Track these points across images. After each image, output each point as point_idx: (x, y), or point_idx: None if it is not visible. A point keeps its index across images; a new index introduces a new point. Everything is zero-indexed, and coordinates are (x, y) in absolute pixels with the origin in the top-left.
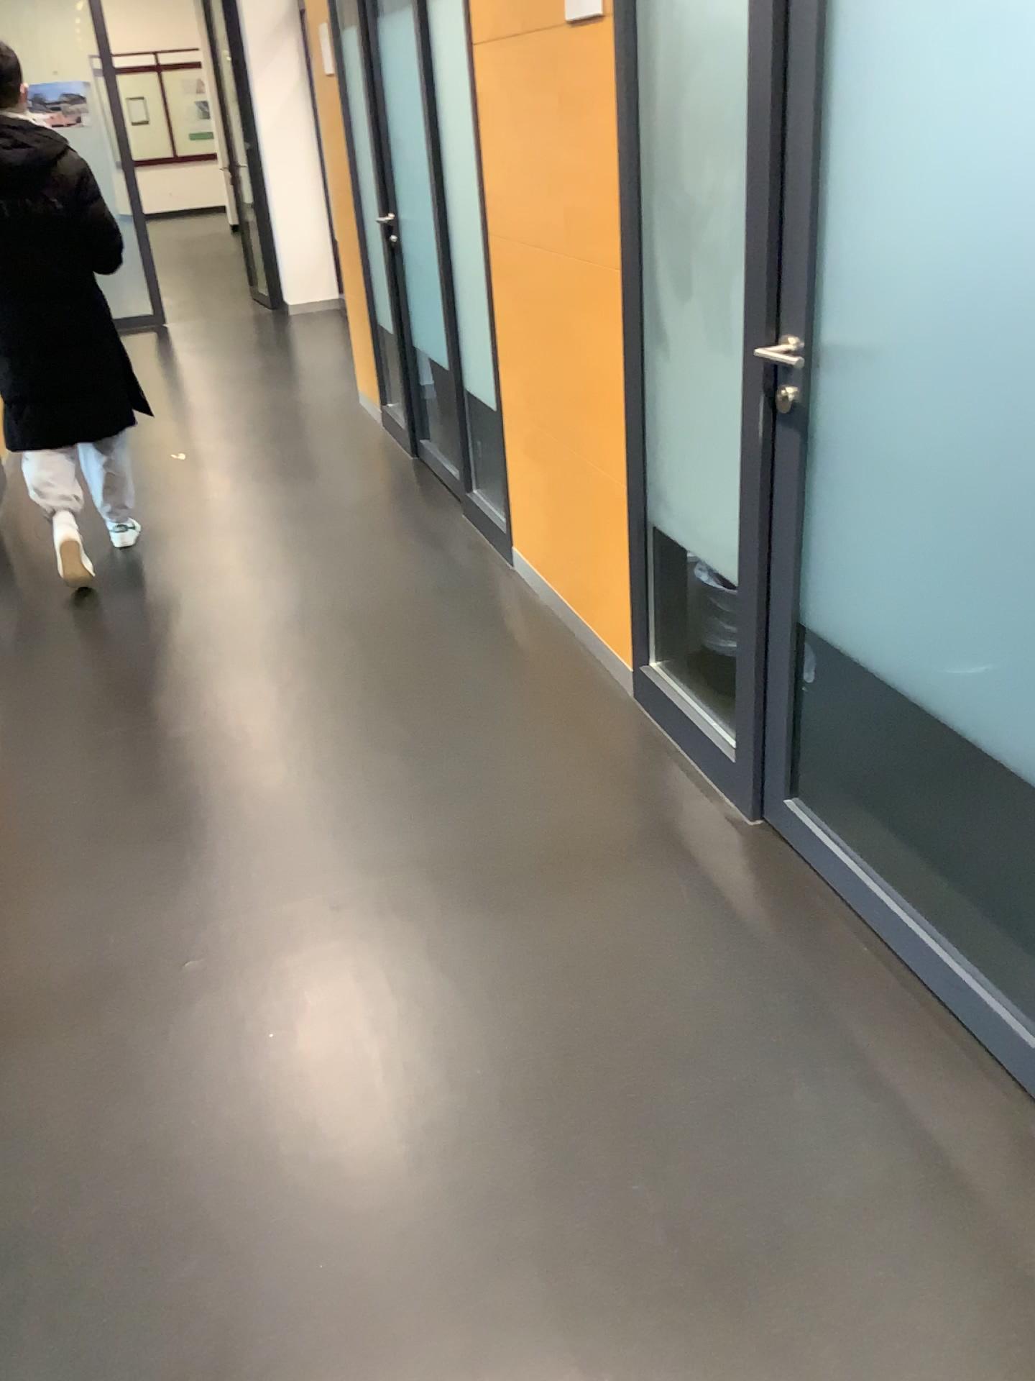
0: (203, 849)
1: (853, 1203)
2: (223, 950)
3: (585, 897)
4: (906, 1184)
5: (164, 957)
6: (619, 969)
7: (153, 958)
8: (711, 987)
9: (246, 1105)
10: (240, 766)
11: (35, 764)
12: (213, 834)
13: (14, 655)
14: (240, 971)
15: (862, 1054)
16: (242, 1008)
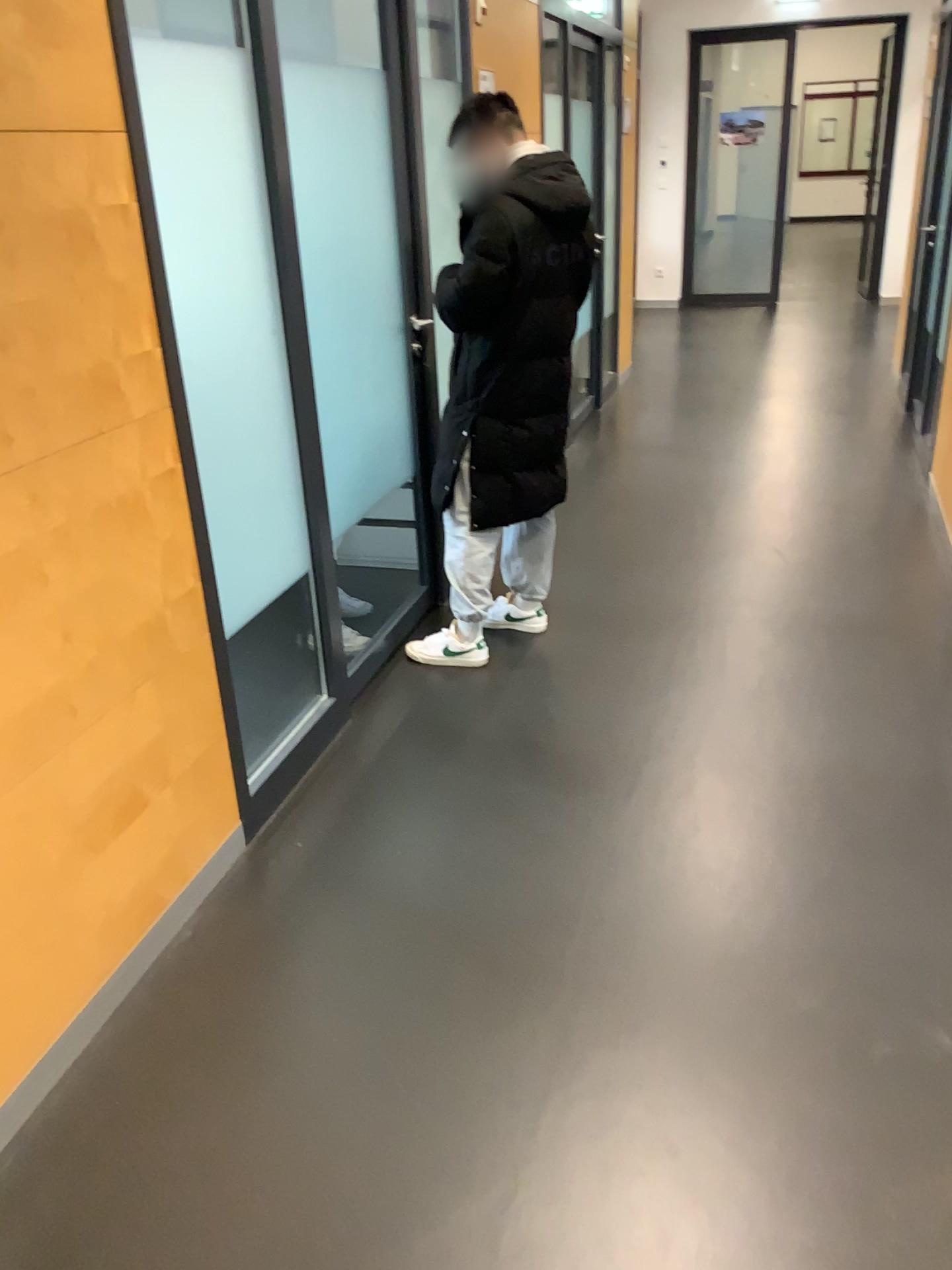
0: (635, 574)
1: (880, 776)
2: (623, 611)
3: (835, 644)
4: (916, 779)
5: (593, 606)
6: (829, 673)
7: (588, 605)
8: (877, 693)
9: (602, 662)
10: (676, 546)
11: (567, 522)
12: (644, 569)
13: (579, 472)
14: (626, 620)
15: (941, 736)
16: (620, 632)
